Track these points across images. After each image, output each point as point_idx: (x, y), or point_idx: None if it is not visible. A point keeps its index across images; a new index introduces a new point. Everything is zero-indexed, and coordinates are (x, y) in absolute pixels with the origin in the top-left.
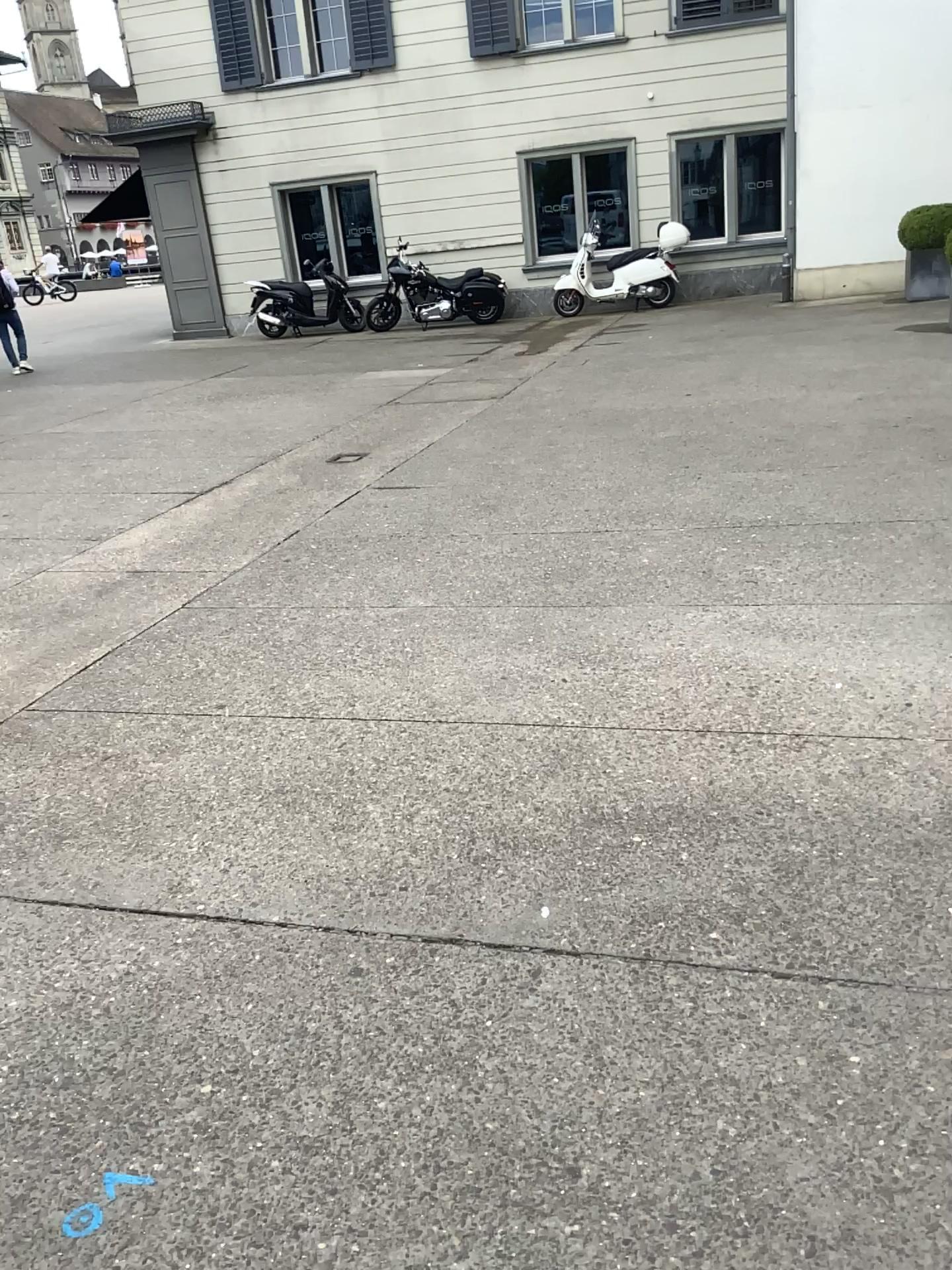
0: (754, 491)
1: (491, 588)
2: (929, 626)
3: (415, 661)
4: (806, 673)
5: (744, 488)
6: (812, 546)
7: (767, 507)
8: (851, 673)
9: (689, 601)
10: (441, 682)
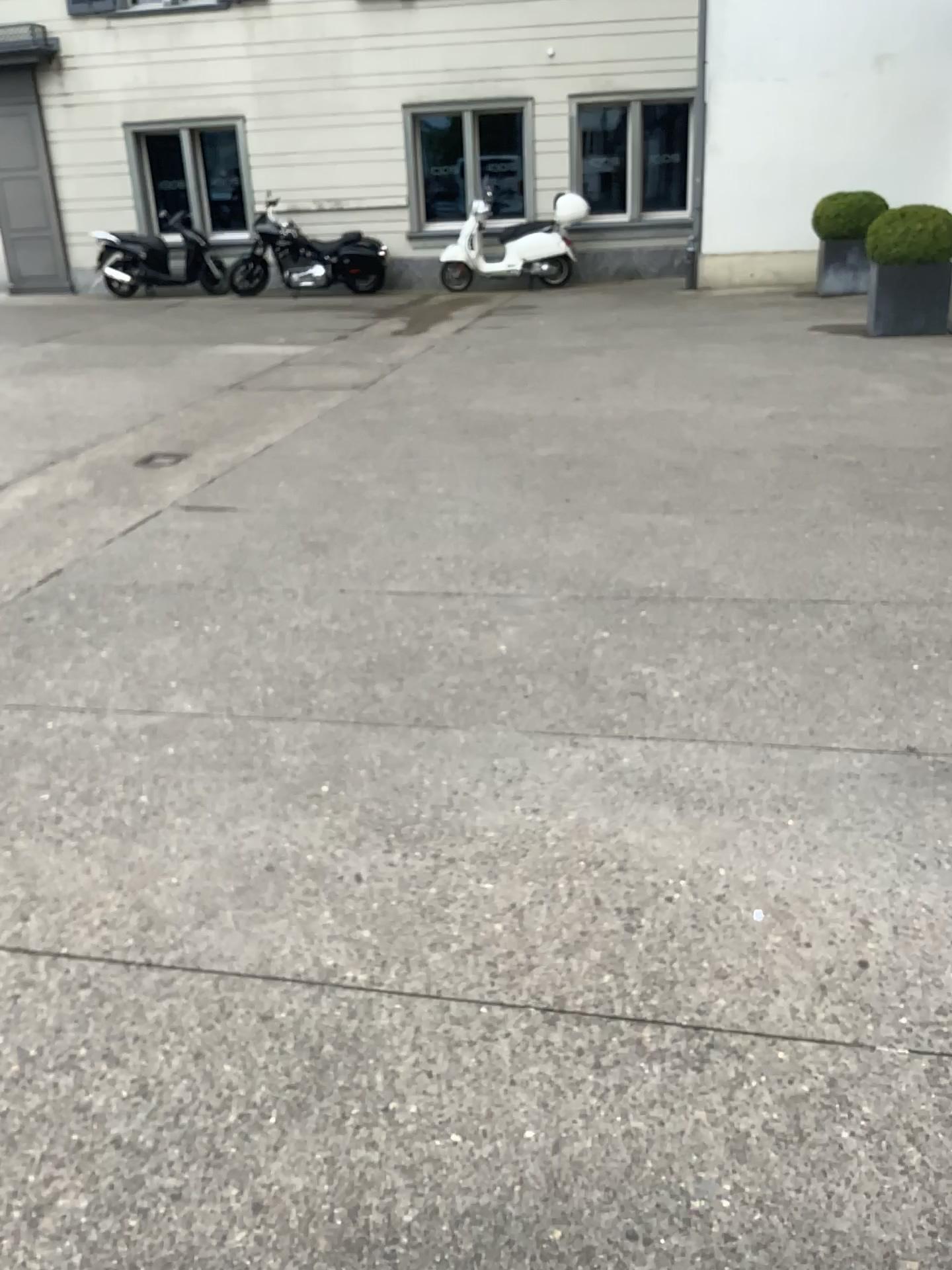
0: (647, 545)
1: (285, 688)
2: (886, 801)
3: (142, 828)
4: (712, 890)
5: (635, 538)
6: (719, 639)
7: (662, 570)
8: (778, 894)
9: (552, 730)
10: (167, 878)
